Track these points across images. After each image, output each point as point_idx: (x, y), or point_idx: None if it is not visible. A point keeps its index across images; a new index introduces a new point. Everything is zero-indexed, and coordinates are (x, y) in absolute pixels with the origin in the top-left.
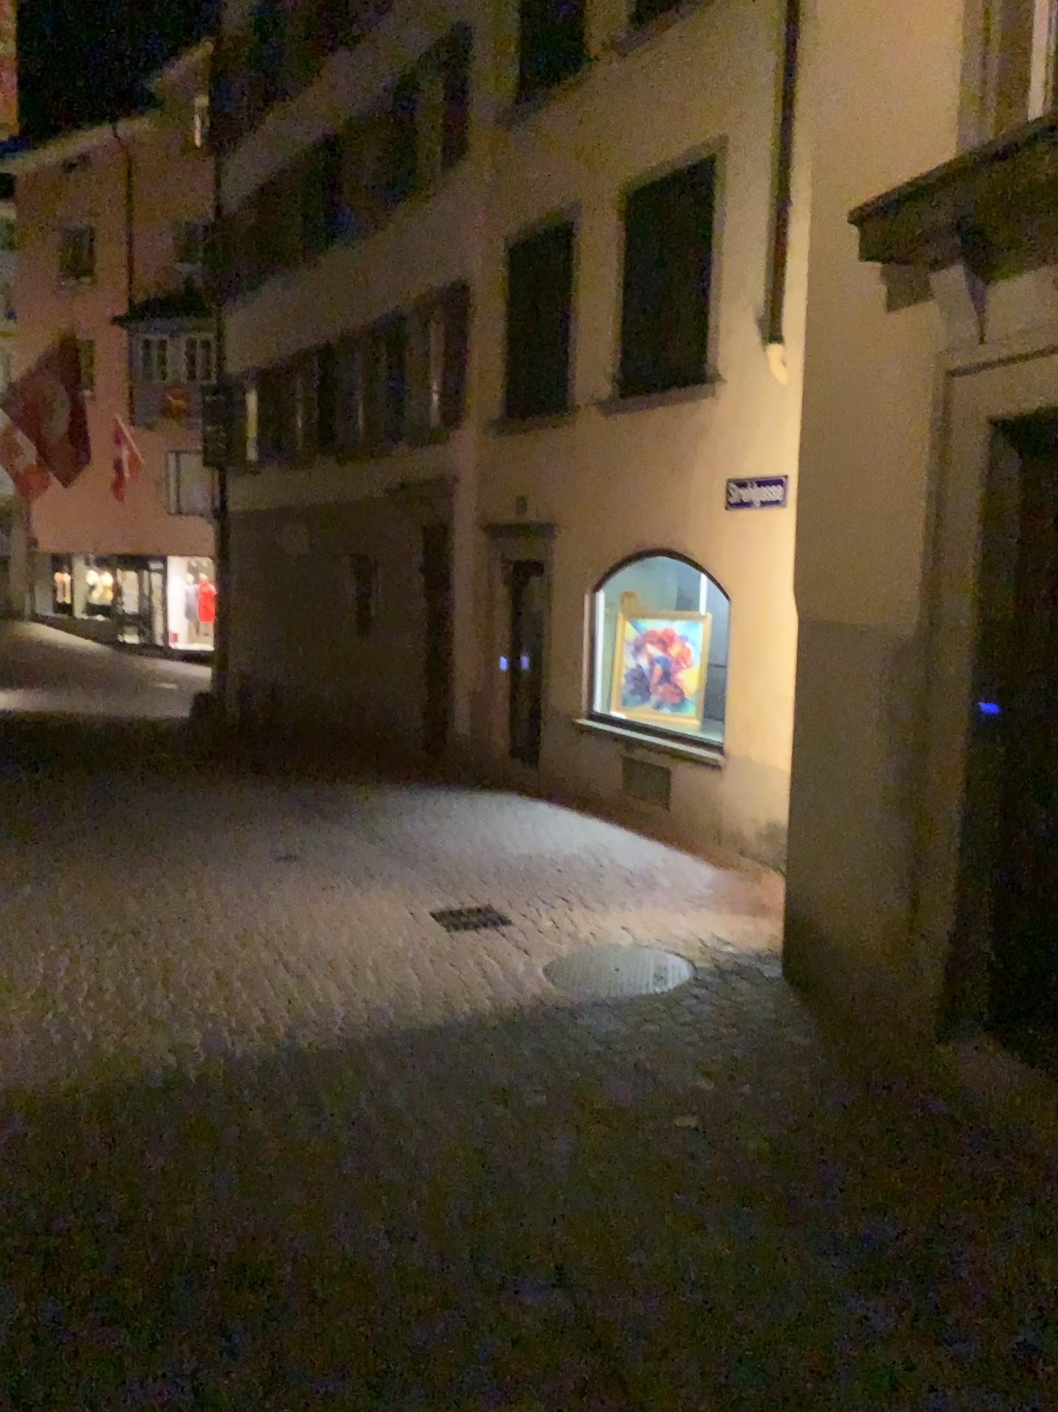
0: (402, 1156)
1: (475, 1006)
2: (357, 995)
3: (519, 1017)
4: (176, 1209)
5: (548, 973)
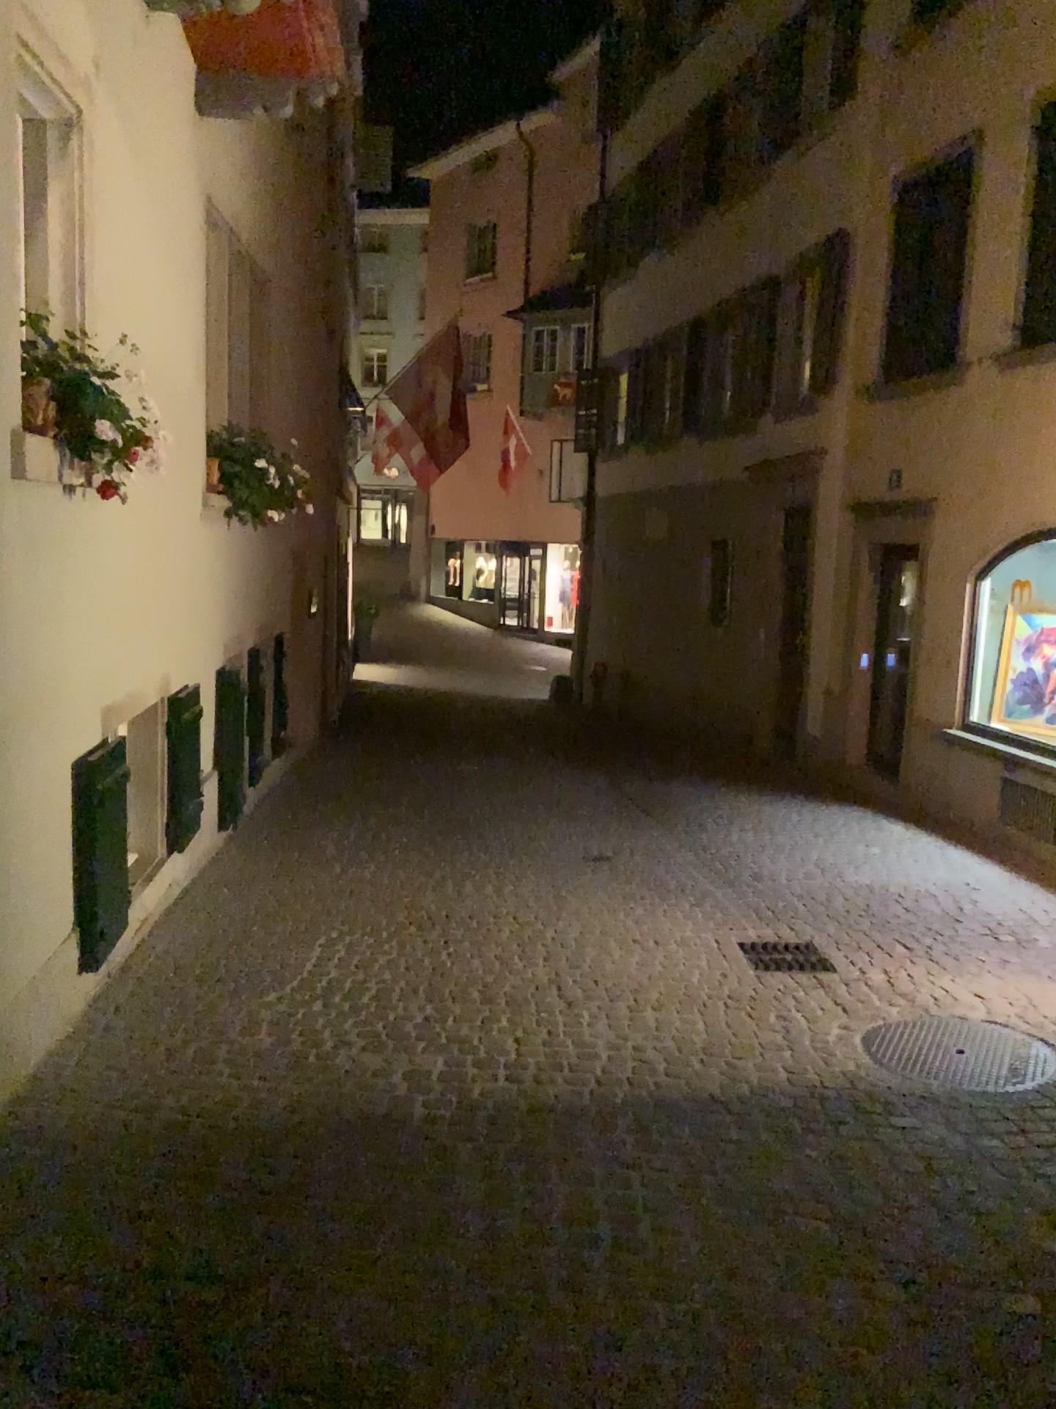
0: (616, 1289)
1: (759, 1082)
2: (620, 1045)
3: (812, 1106)
4: (325, 1311)
5: (861, 1048)
